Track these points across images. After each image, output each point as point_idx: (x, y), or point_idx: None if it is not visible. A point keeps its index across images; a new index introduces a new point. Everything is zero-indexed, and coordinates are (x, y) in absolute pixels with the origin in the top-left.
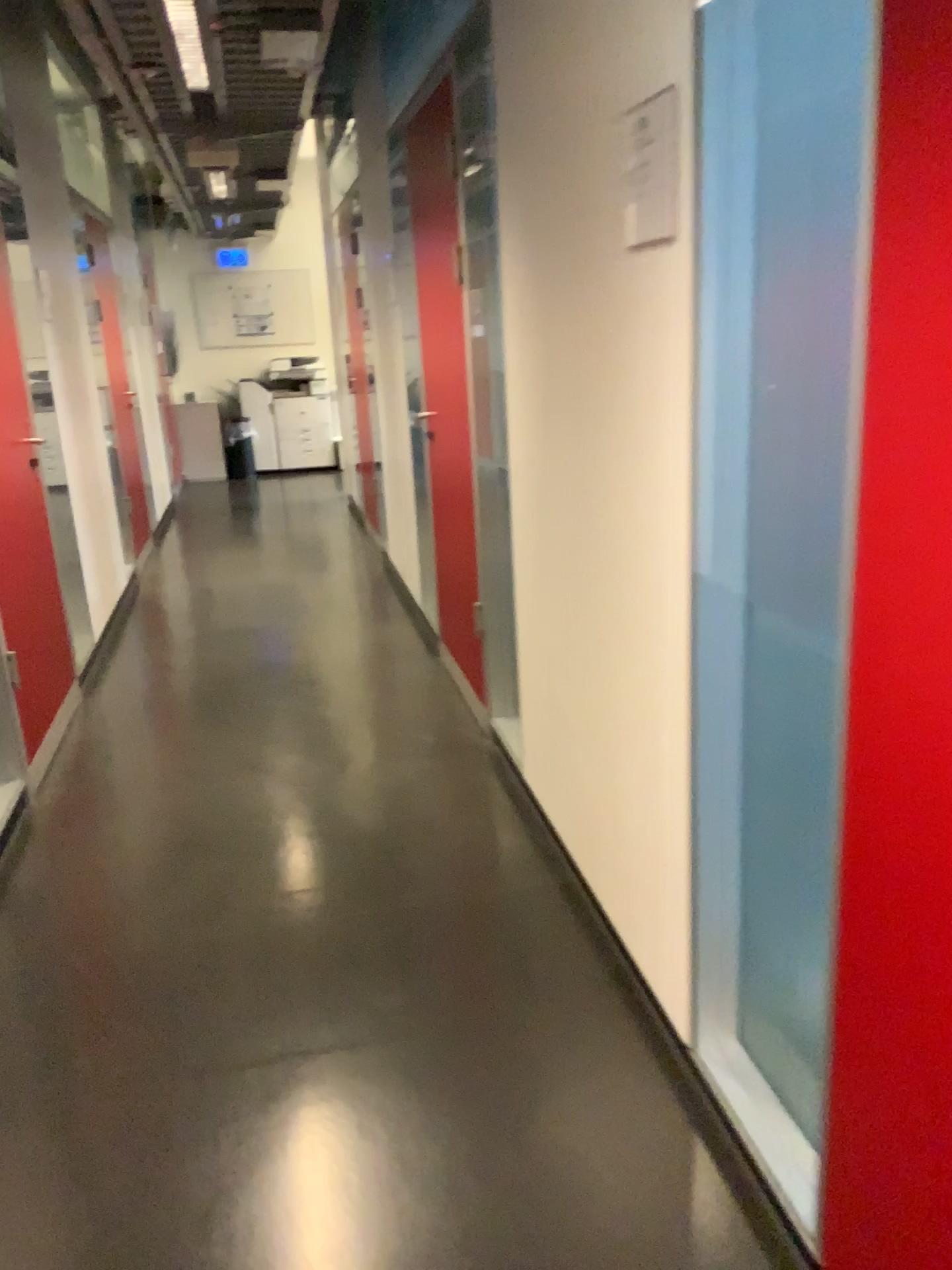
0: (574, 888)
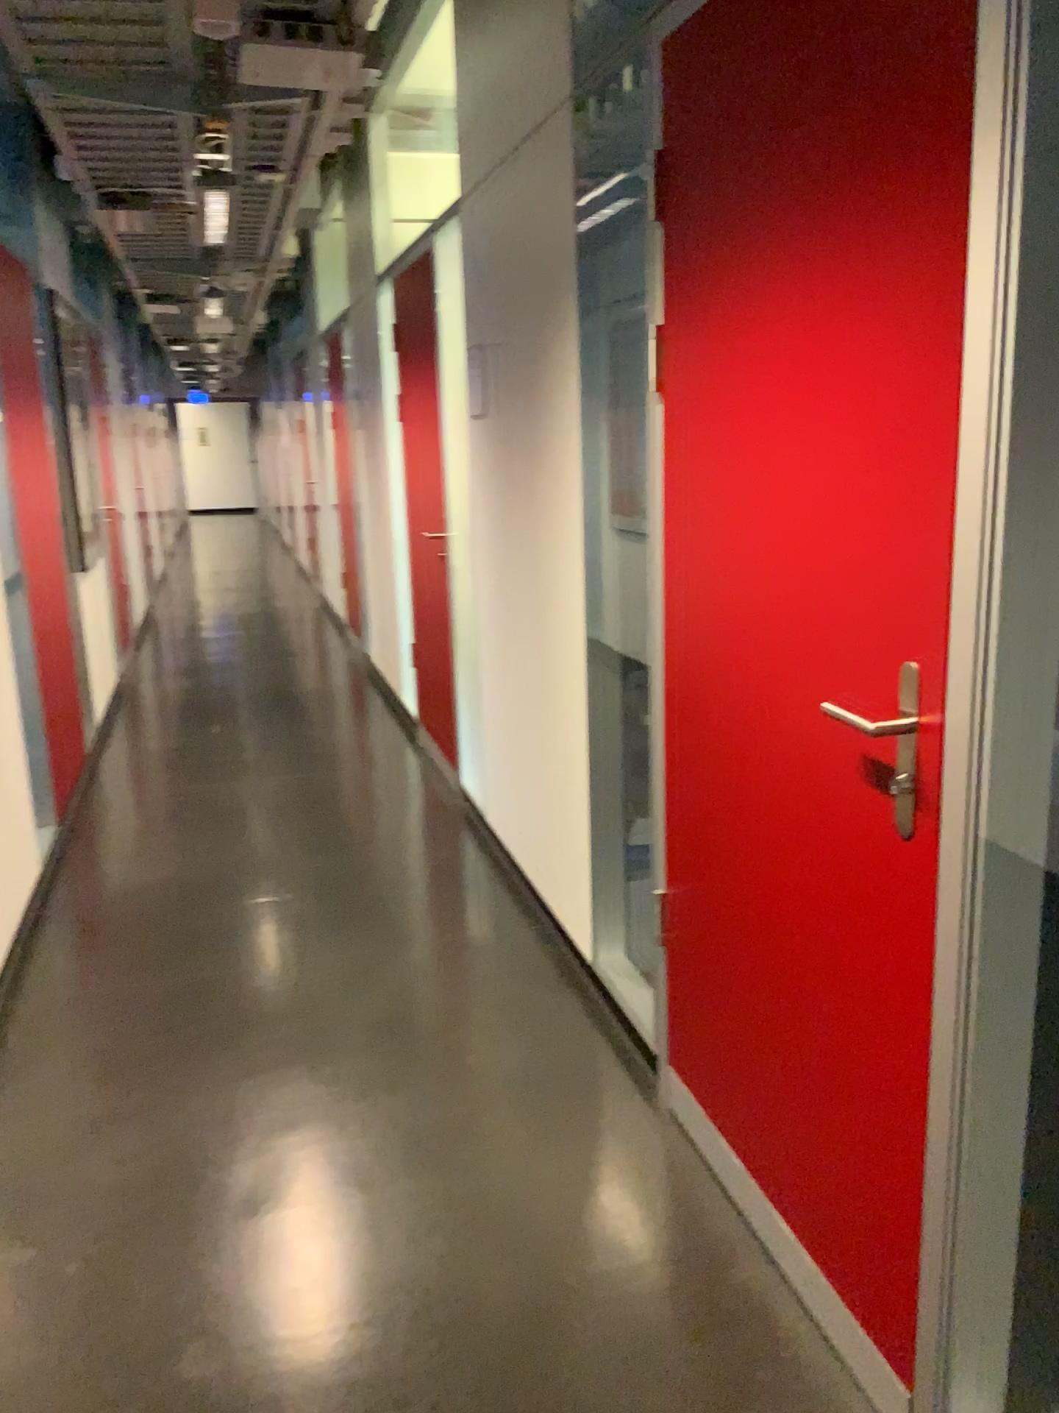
0: (8, 985)
